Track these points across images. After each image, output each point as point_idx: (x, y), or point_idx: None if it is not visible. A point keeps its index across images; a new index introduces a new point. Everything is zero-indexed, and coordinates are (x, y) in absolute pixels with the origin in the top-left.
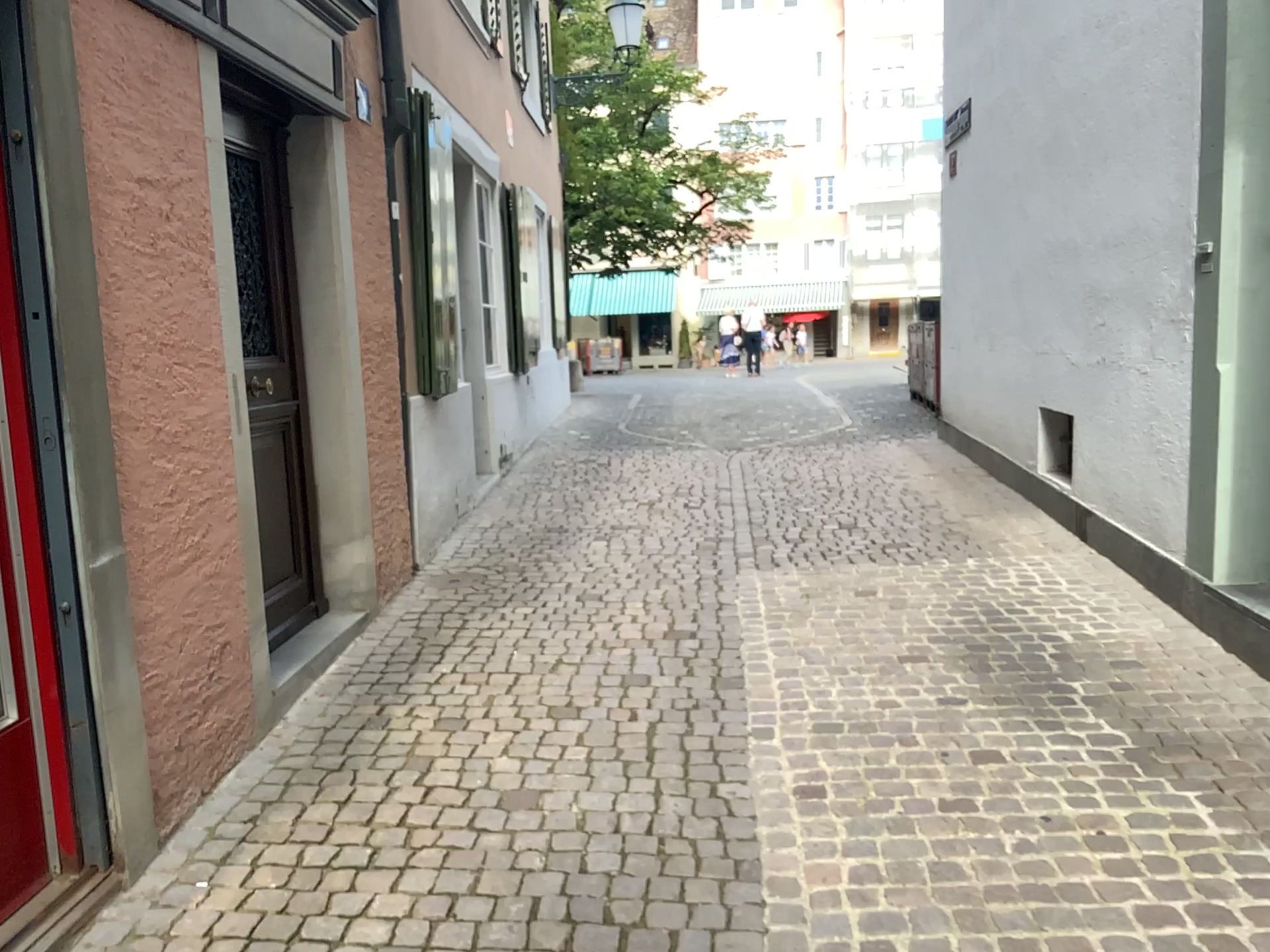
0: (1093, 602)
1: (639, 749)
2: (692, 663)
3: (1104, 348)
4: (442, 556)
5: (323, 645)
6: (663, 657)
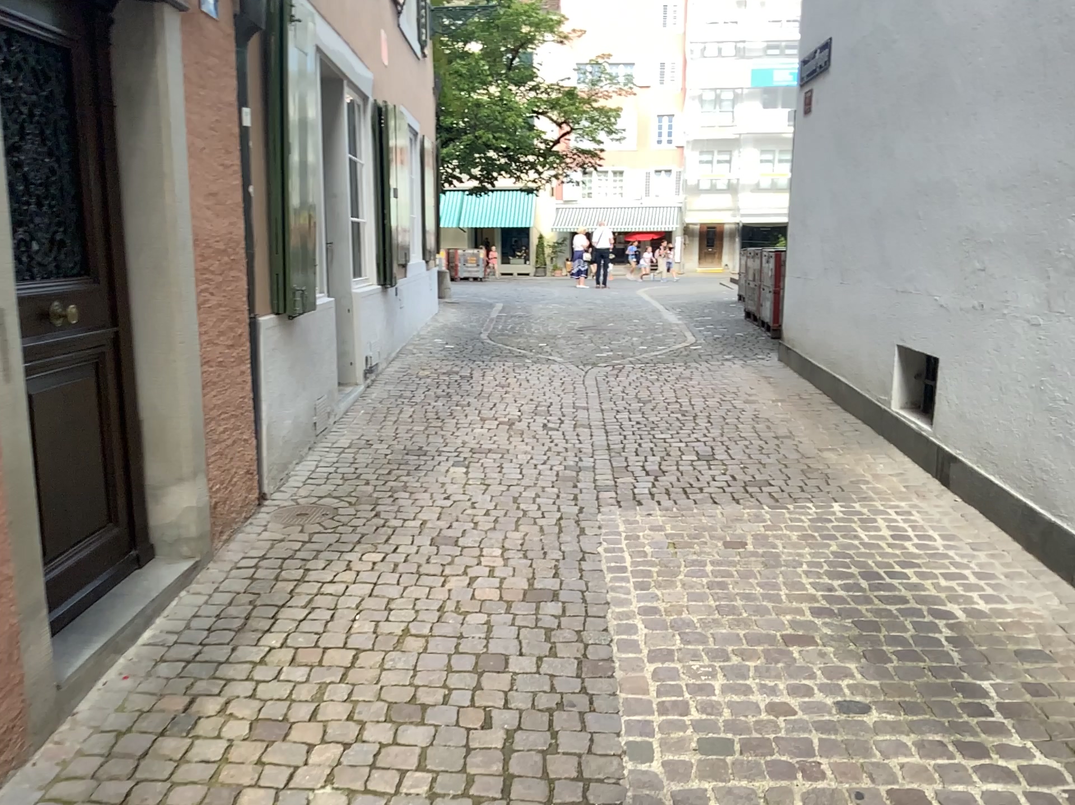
0: (975, 566)
1: (493, 776)
2: (554, 637)
3: (983, 294)
4: (294, 482)
5: (140, 607)
6: (522, 627)
